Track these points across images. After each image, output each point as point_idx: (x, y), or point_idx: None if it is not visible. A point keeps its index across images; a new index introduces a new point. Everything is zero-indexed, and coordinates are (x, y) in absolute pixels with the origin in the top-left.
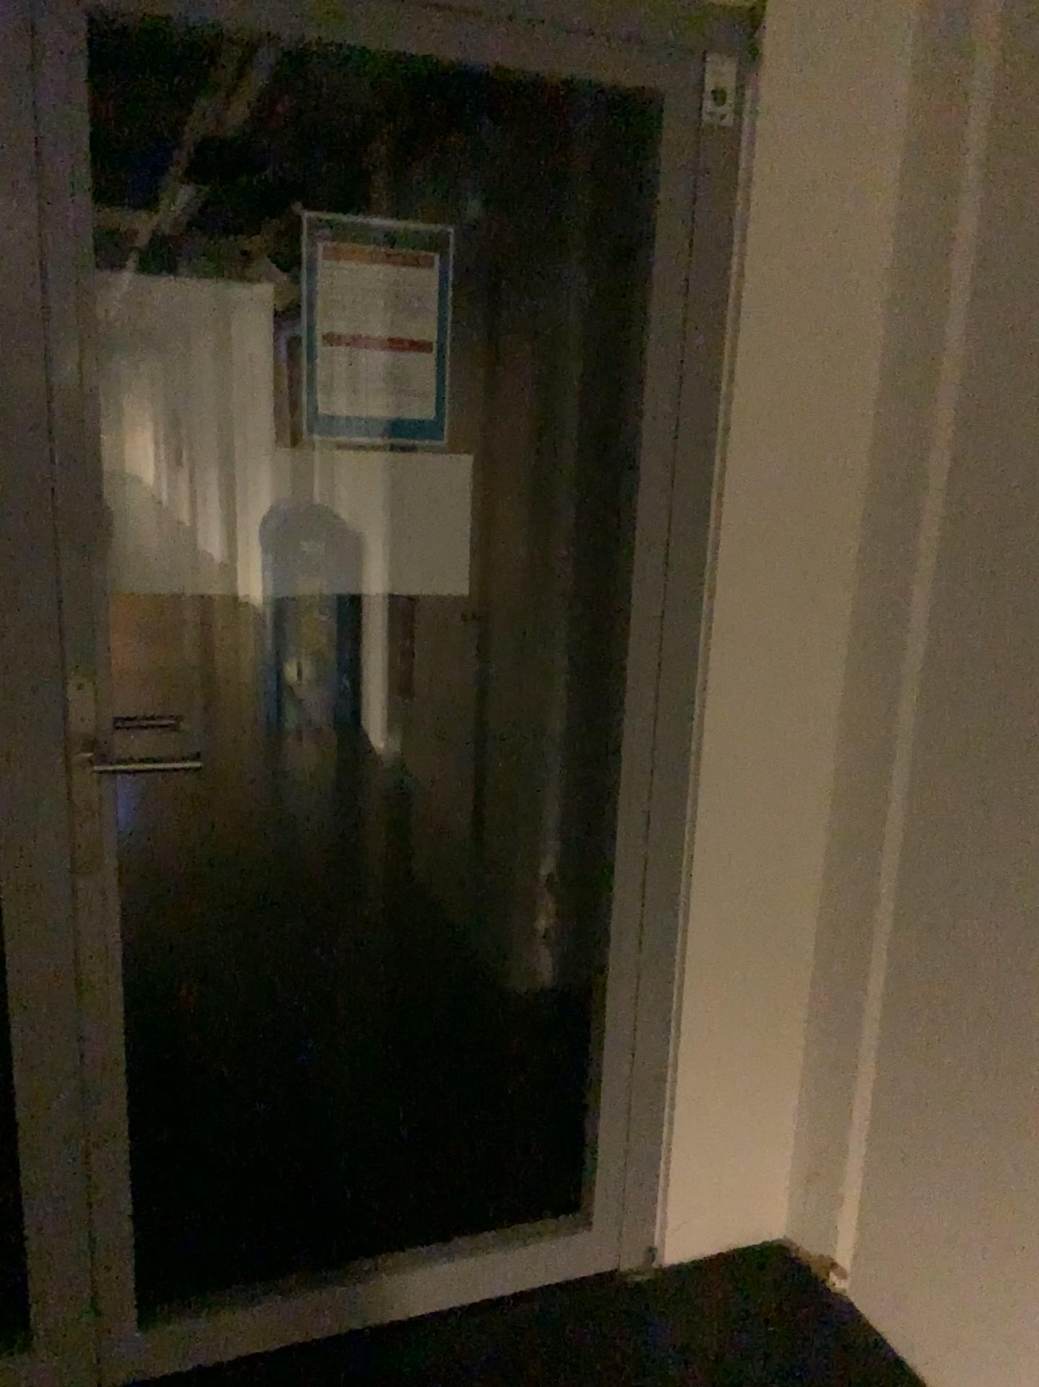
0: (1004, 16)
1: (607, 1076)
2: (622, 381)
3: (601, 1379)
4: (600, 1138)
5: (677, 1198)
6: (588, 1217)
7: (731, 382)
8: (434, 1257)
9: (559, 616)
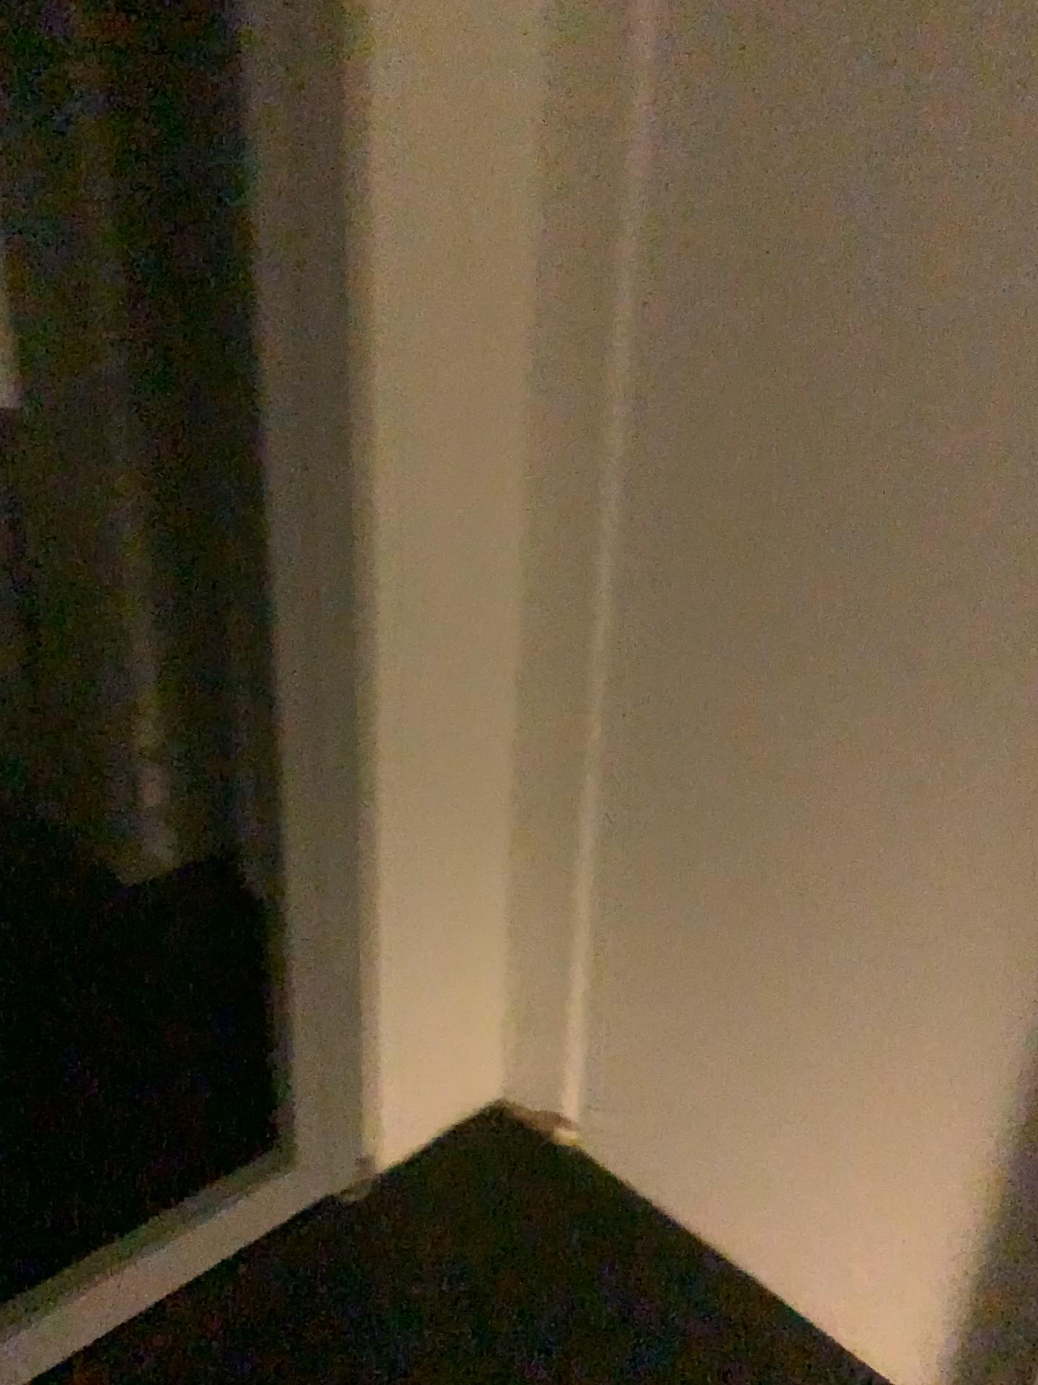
0: None
1: (295, 997)
2: (167, 106)
3: (340, 1333)
4: (294, 1064)
5: (384, 1098)
6: (288, 1150)
7: (374, 89)
8: (110, 1262)
9: (122, 426)
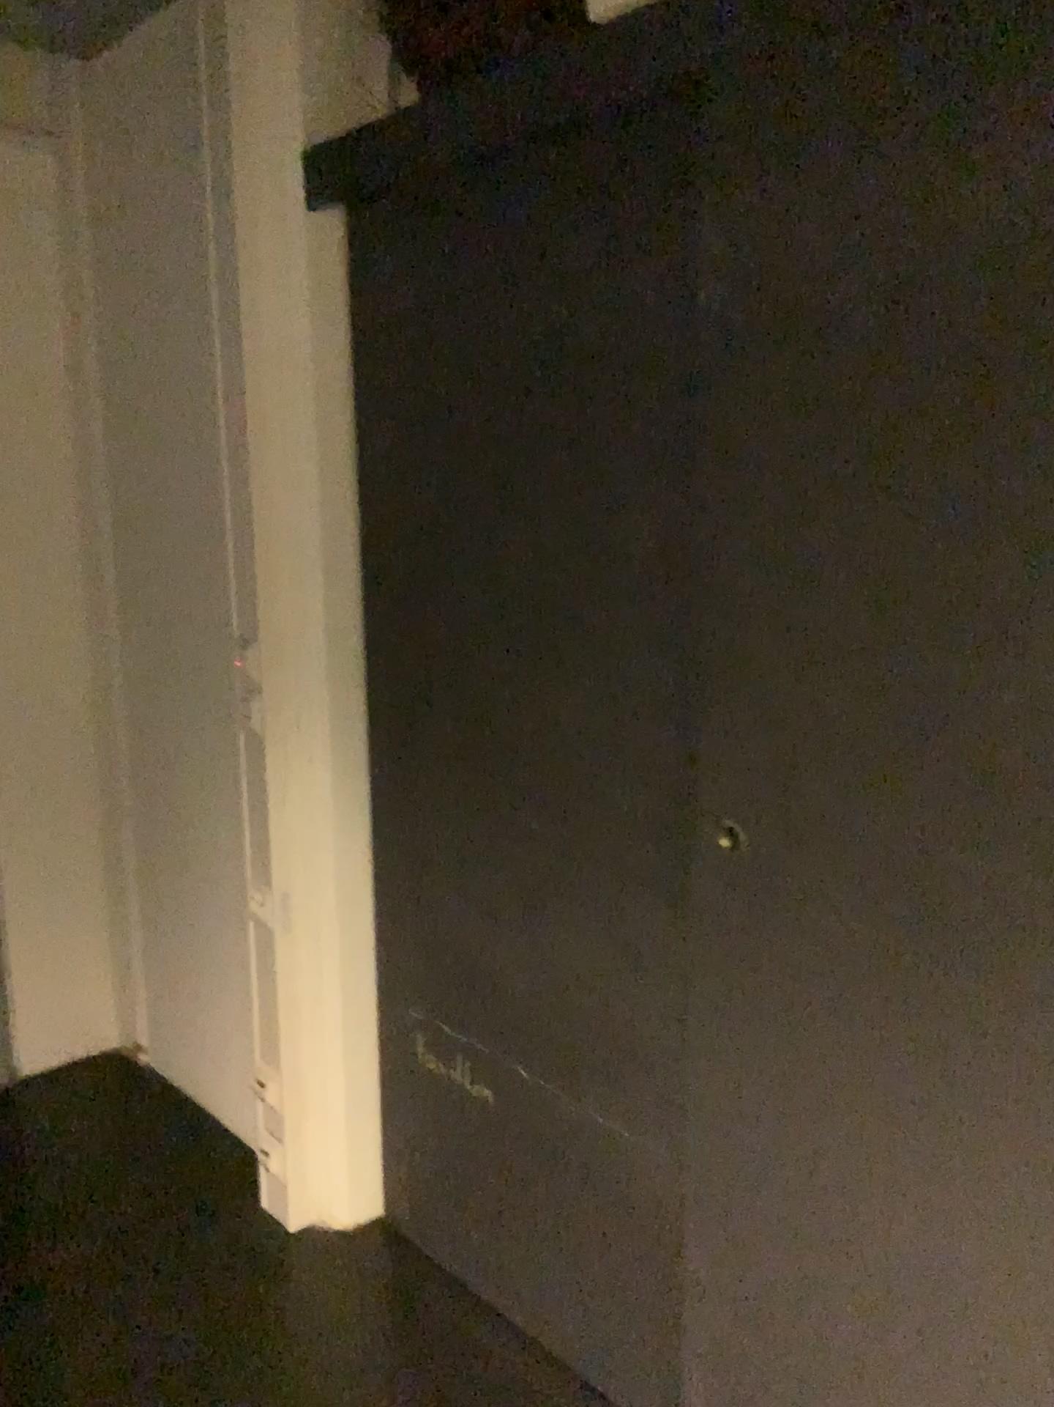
0: (96, 263)
1: None
2: None
3: None
4: None
5: (28, 1033)
6: None
7: None
8: None
9: None
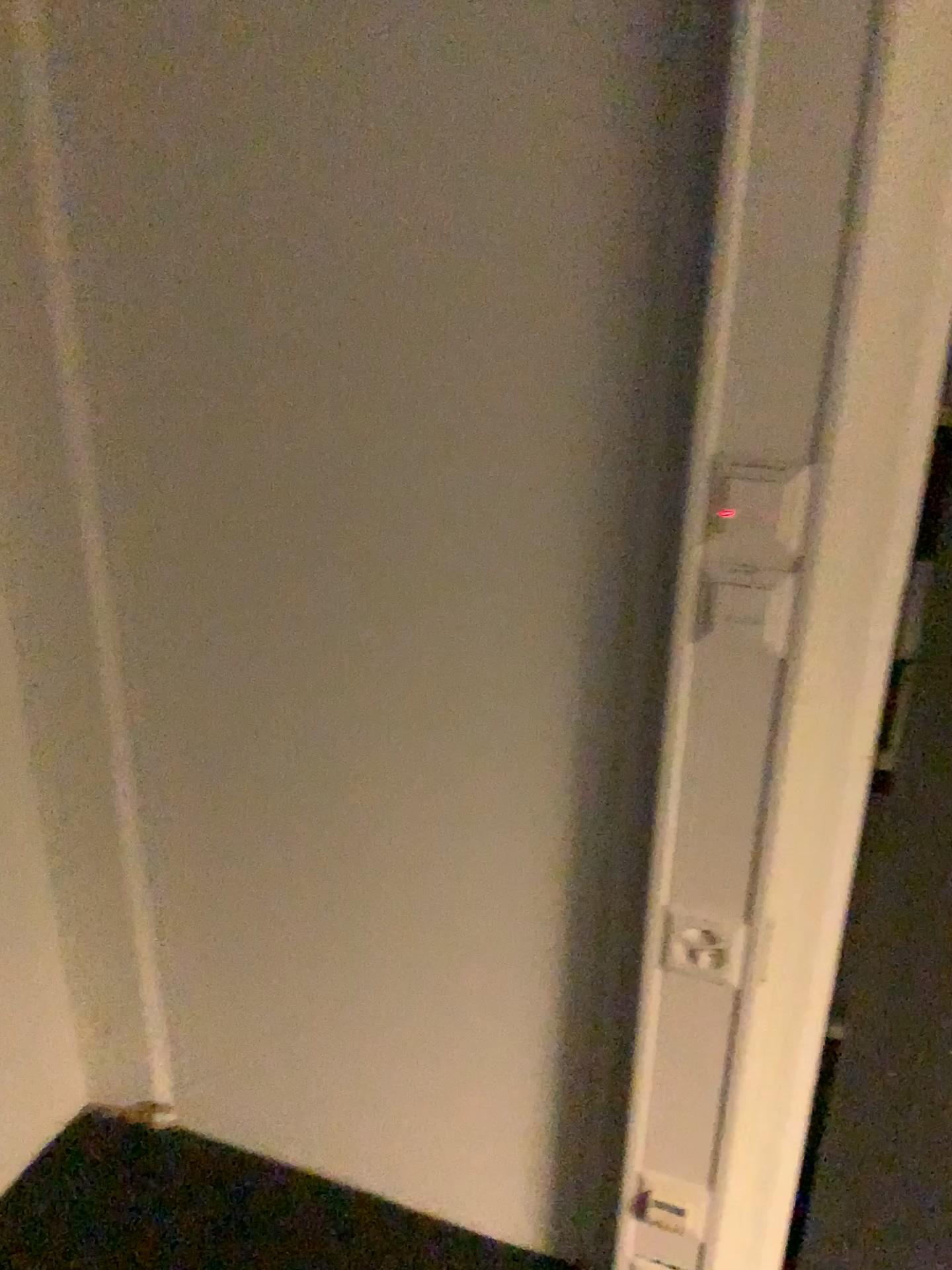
0: None
1: None
2: None
3: None
4: None
5: None
6: None
7: None
8: None
9: None
